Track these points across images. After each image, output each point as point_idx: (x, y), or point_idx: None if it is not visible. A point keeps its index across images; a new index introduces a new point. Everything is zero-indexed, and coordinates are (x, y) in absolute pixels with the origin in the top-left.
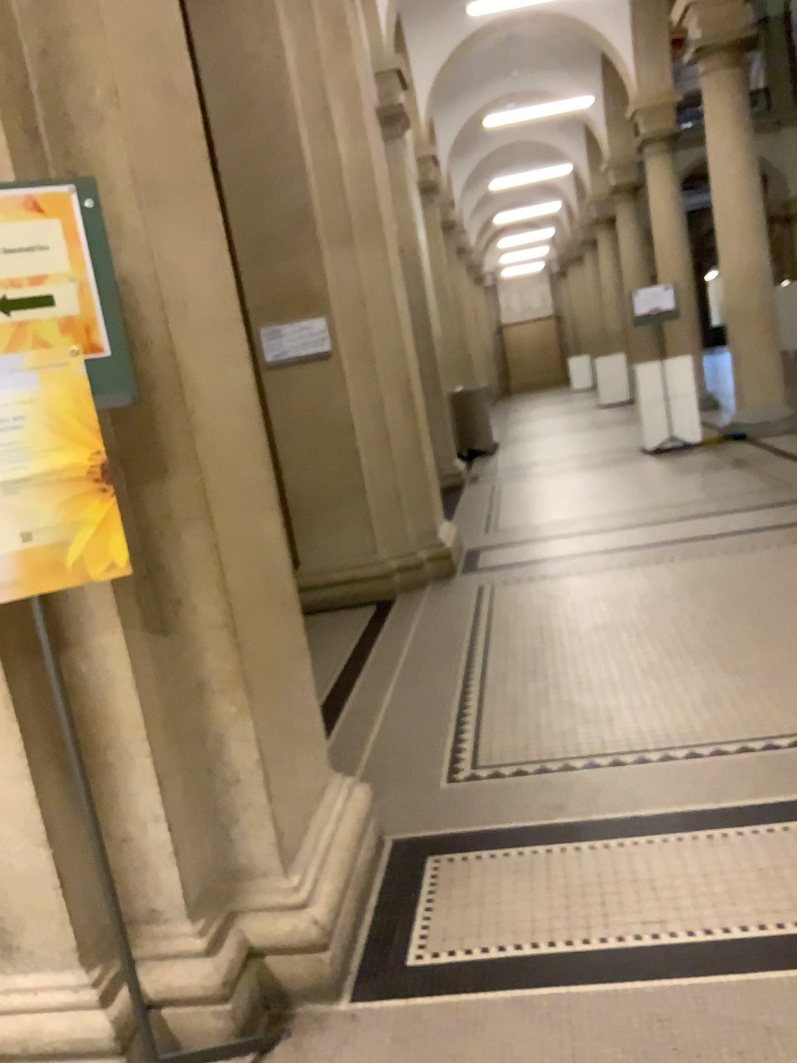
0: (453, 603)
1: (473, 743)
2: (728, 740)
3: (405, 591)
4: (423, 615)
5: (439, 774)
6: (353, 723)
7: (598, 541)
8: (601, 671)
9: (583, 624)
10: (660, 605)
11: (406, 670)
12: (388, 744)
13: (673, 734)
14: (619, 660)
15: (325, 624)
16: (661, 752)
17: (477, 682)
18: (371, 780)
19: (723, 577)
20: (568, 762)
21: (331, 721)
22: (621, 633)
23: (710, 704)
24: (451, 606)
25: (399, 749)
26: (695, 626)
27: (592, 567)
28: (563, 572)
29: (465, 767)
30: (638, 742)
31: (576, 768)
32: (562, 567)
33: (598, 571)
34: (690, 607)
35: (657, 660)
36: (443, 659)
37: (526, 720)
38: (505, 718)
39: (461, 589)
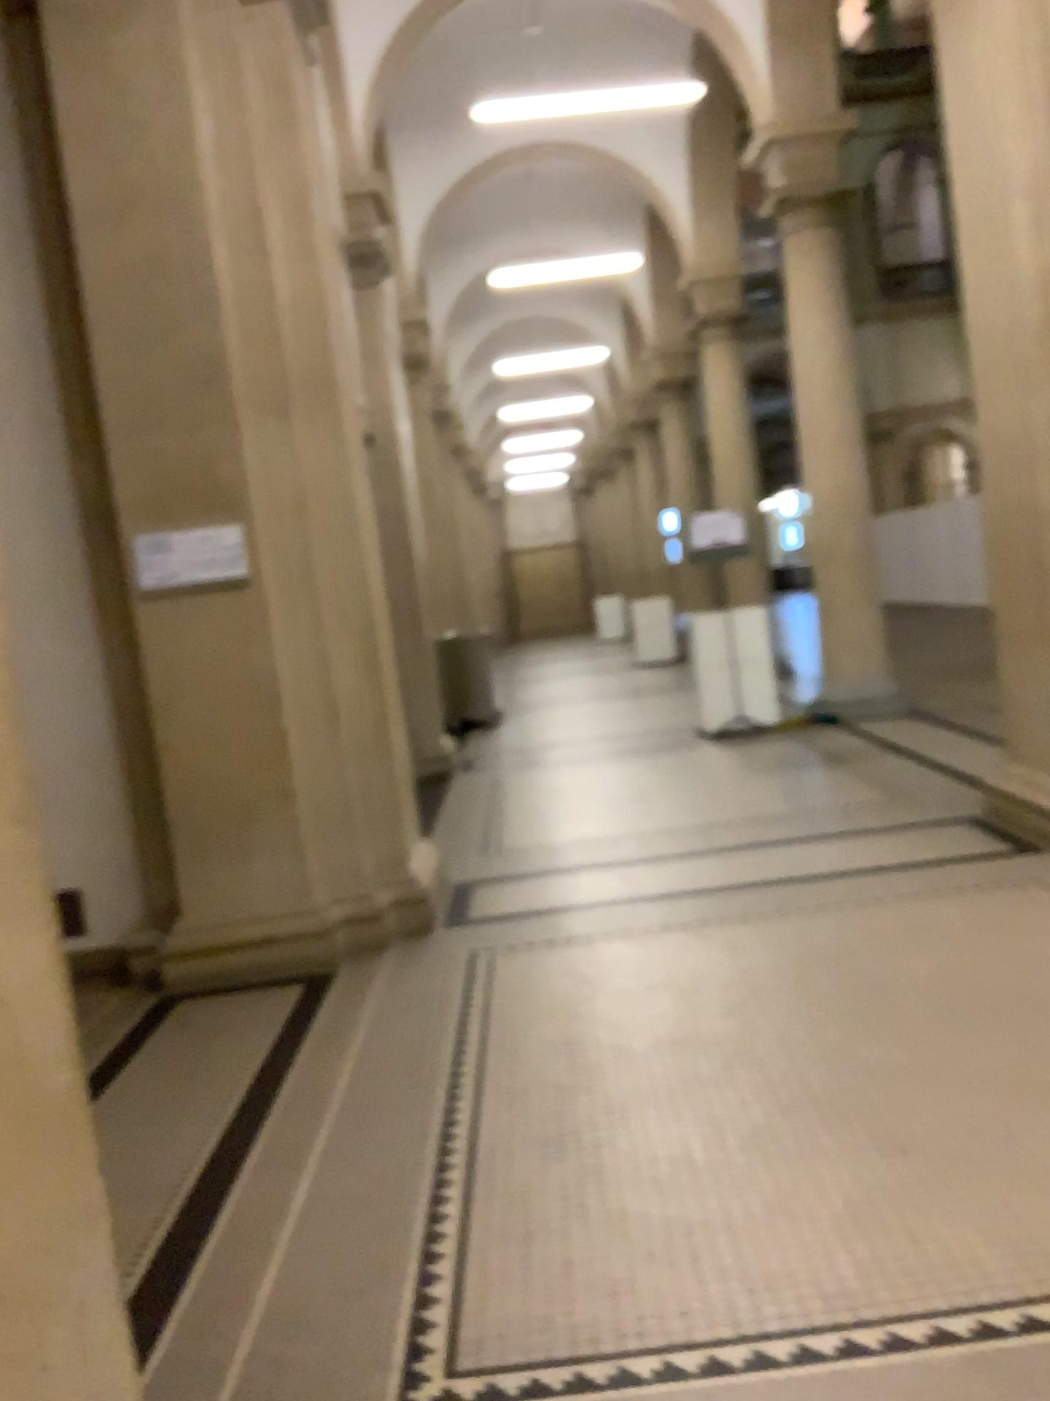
0: (427, 988)
1: (451, 1306)
2: (910, 1313)
3: (353, 959)
4: (377, 1009)
5: (384, 1385)
6: (237, 1245)
7: (651, 882)
8: (671, 1138)
9: (637, 1037)
10: (755, 1003)
11: (342, 1122)
12: (296, 1301)
13: (809, 1292)
14: (700, 1116)
15: (215, 1021)
16: (794, 1341)
17: (461, 1156)
18: (255, 1394)
19: (847, 953)
20: (626, 1360)
21: (200, 1237)
22: (698, 1056)
23: (864, 1221)
24: (425, 992)
25: (315, 1315)
26: (814, 1047)
27: (644, 928)
28: (599, 935)
29: (433, 1367)
30: (749, 1310)
31: (641, 1379)
32: (598, 925)
33: (653, 934)
34: (802, 1009)
35: (763, 1118)
36: (406, 1100)
37: (546, 1248)
38: (509, 1244)
39: (442, 961)
